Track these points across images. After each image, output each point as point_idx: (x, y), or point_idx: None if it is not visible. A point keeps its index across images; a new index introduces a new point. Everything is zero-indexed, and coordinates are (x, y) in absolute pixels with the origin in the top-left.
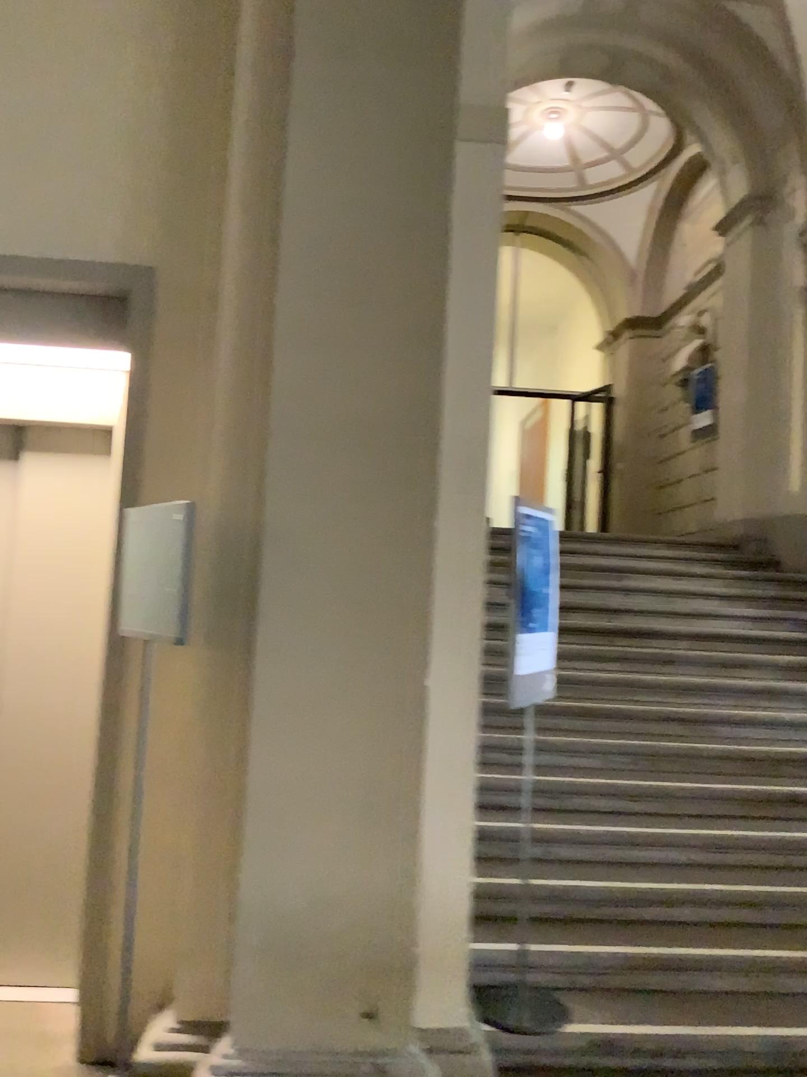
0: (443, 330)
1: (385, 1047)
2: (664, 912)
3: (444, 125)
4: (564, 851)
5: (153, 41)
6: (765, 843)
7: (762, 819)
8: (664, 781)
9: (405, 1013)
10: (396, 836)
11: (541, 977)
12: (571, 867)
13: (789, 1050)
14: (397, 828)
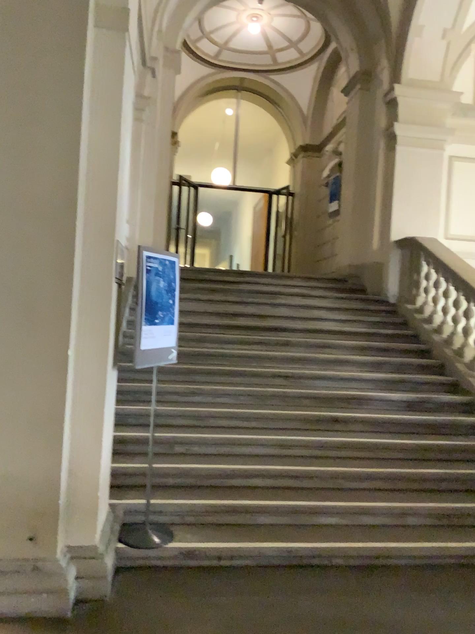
0: (82, 143)
1: (41, 557)
2: (243, 482)
3: (82, 15)
4: (195, 450)
5: None
6: (312, 444)
7: (315, 432)
8: (265, 411)
9: (54, 538)
10: (48, 440)
11: (163, 518)
12: (197, 458)
13: (293, 554)
14: (49, 435)
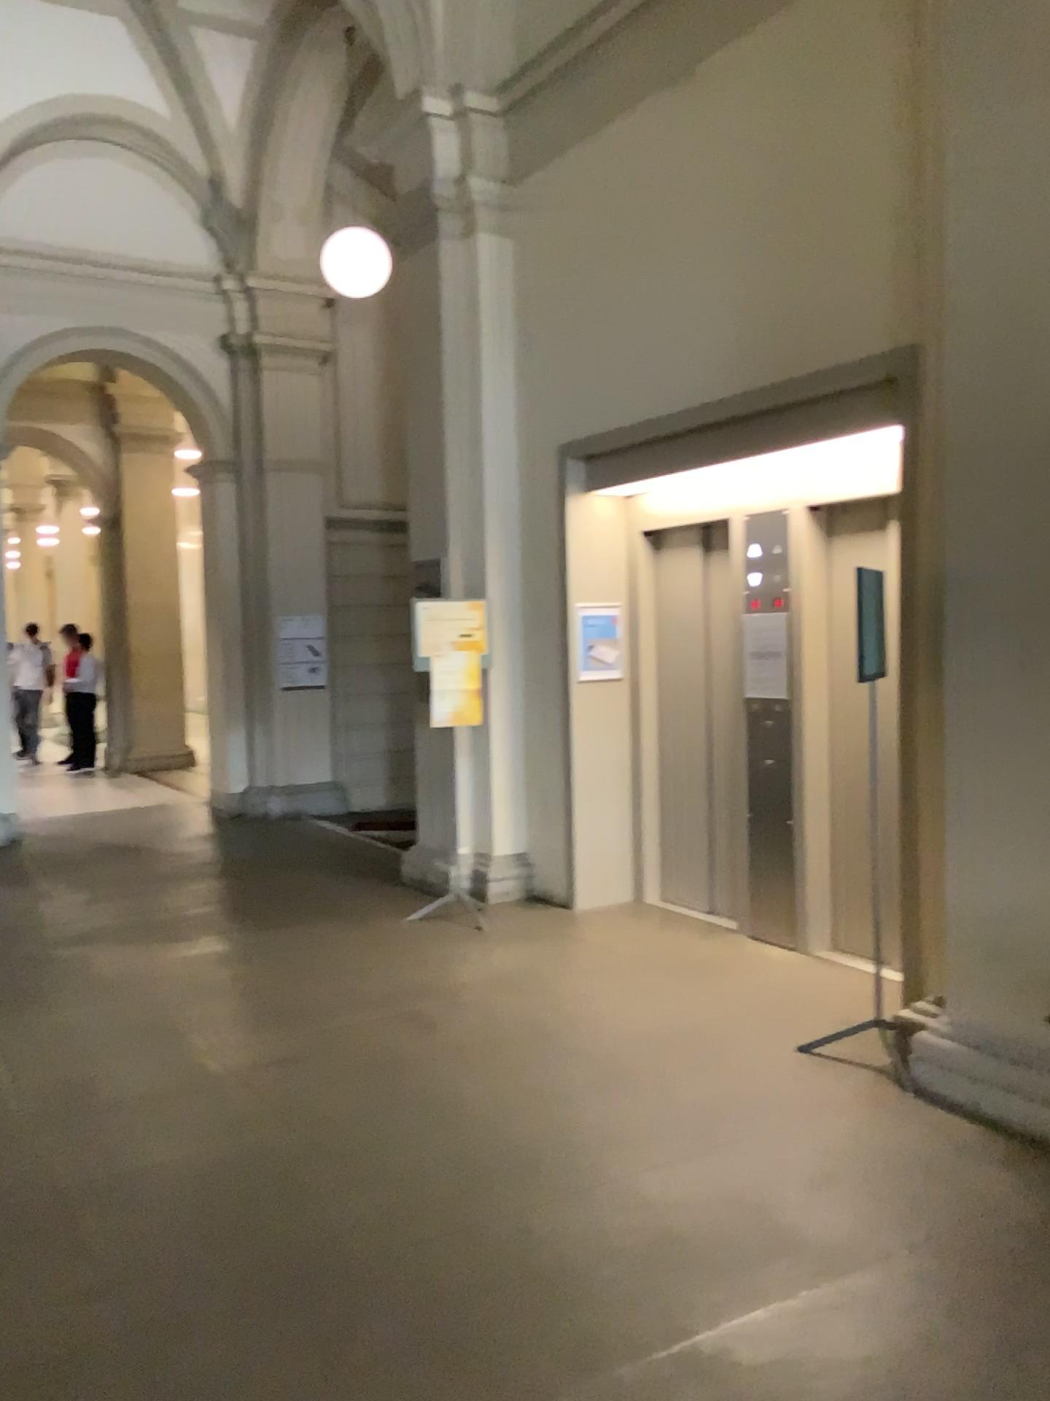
0: None
1: None
2: None
3: None
4: None
5: (896, 135)
6: None
7: None
8: None
9: None
10: None
11: None
12: None
13: None
14: None
